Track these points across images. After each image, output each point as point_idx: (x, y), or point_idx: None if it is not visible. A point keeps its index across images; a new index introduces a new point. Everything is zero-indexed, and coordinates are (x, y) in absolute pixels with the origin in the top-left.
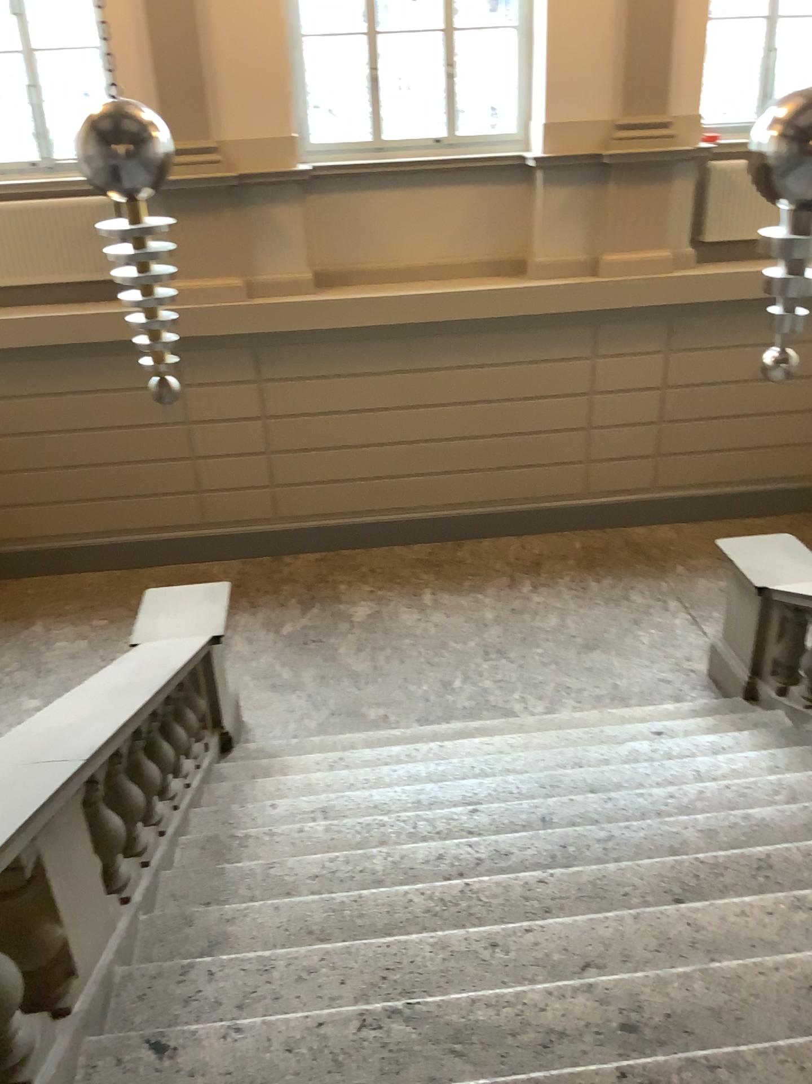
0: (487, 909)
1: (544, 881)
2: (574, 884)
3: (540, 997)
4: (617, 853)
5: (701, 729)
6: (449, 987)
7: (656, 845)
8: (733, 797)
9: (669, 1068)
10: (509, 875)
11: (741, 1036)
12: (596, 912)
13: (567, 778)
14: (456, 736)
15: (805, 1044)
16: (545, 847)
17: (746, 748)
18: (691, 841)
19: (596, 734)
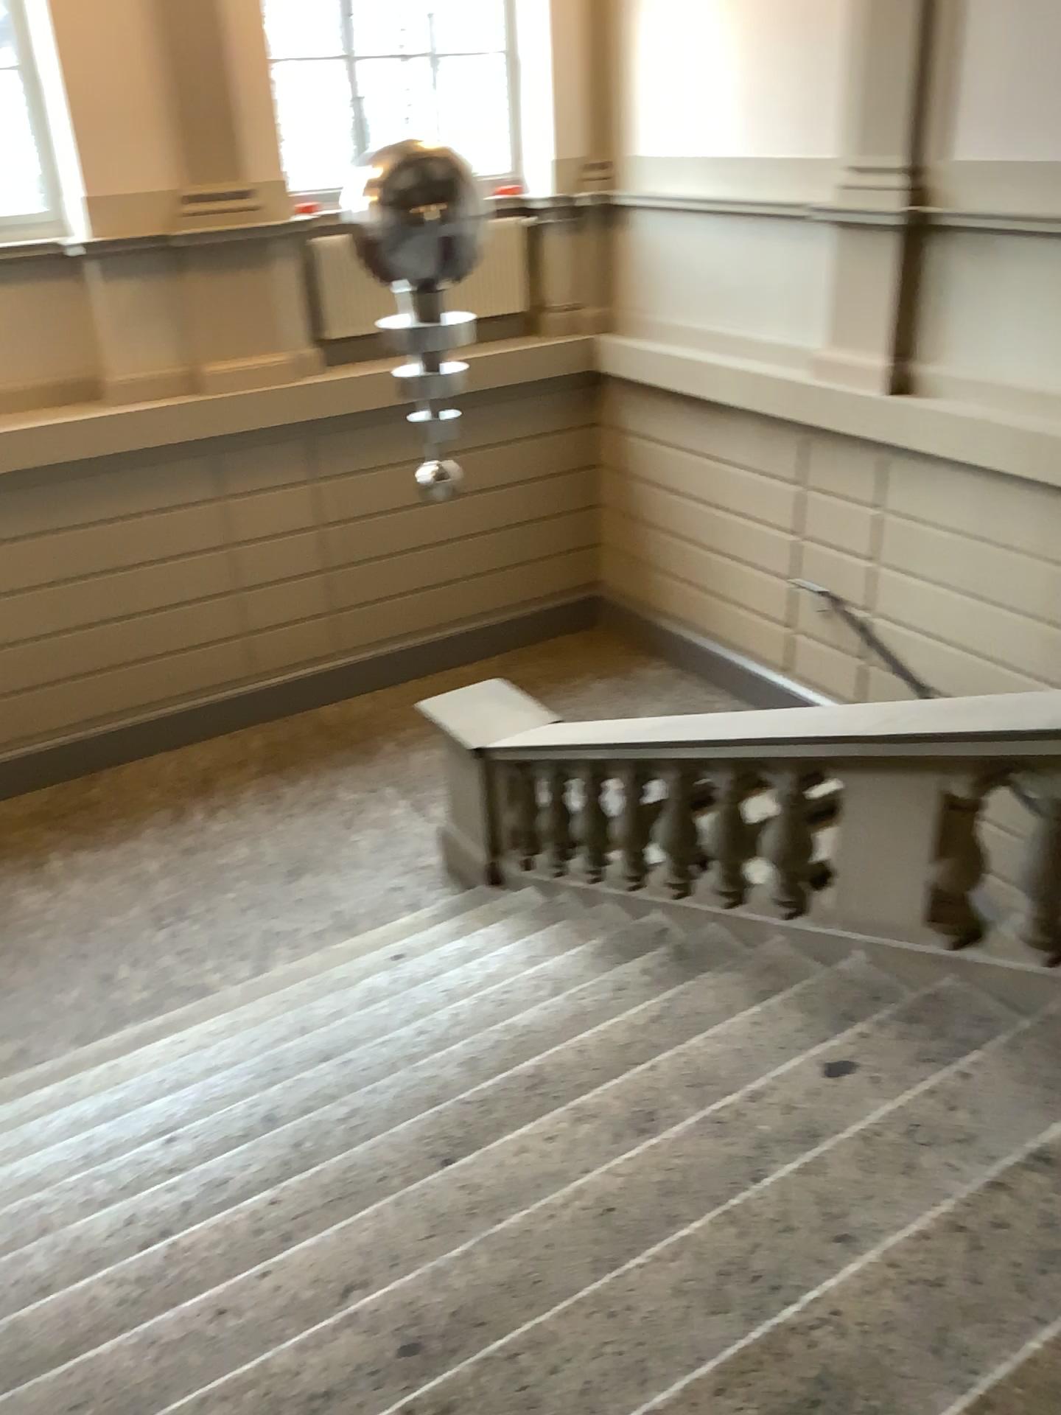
0: (206, 1269)
1: (277, 1202)
2: (317, 1191)
3: (291, 1360)
4: (367, 1130)
5: (445, 940)
6: (166, 1399)
7: (411, 1103)
8: (493, 1013)
9: (462, 1380)
10: (231, 1210)
11: (539, 1303)
12: (349, 1218)
13: (291, 1052)
14: (134, 1044)
15: (608, 1282)
16: (273, 1156)
17: (500, 946)
18: (452, 1083)
19: (321, 984)
